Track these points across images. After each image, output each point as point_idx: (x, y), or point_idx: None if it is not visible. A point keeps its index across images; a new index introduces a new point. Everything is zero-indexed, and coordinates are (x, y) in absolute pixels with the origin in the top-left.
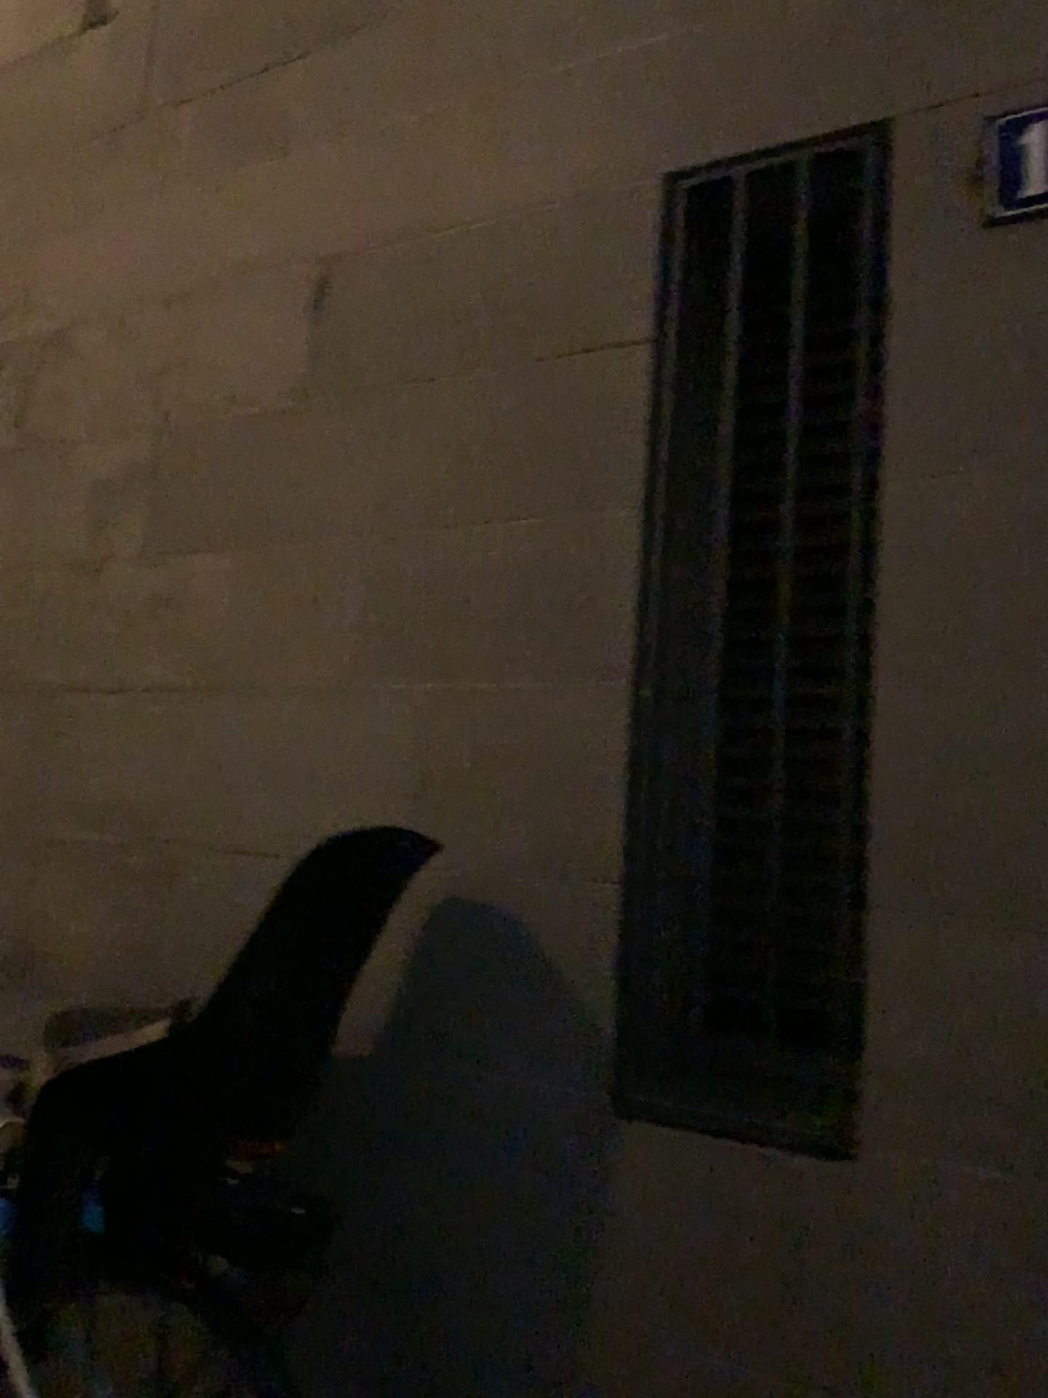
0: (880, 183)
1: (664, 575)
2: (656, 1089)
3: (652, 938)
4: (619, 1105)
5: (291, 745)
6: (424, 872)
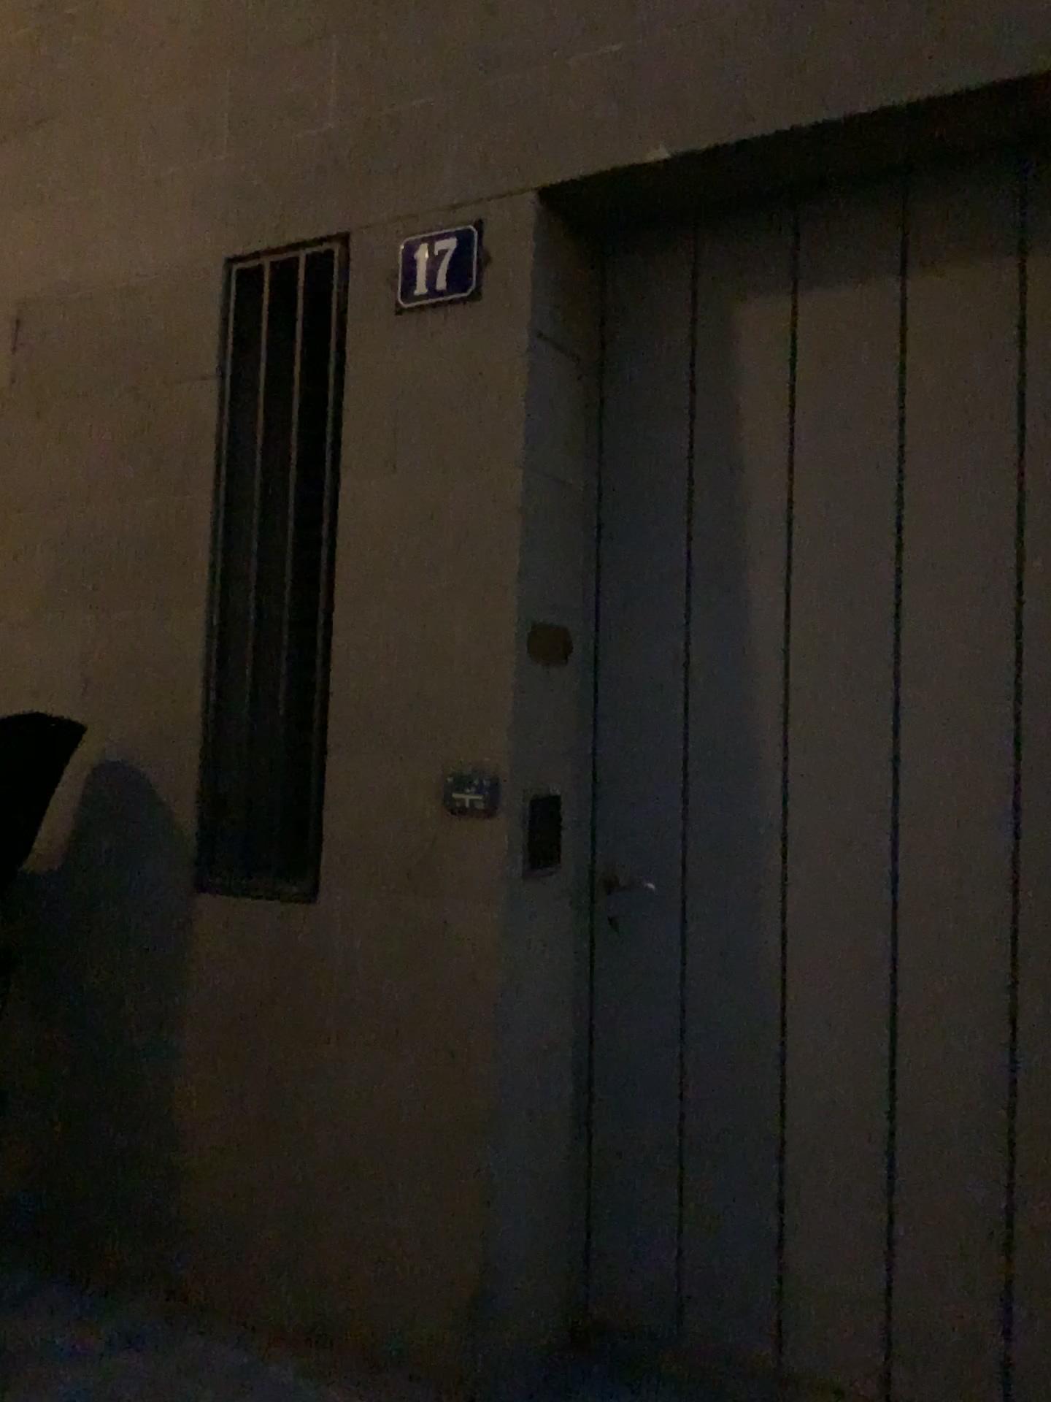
0: (347, 274)
1: (227, 538)
2: (230, 875)
3: (221, 778)
4: (199, 884)
5: (5, 659)
6: (85, 742)
